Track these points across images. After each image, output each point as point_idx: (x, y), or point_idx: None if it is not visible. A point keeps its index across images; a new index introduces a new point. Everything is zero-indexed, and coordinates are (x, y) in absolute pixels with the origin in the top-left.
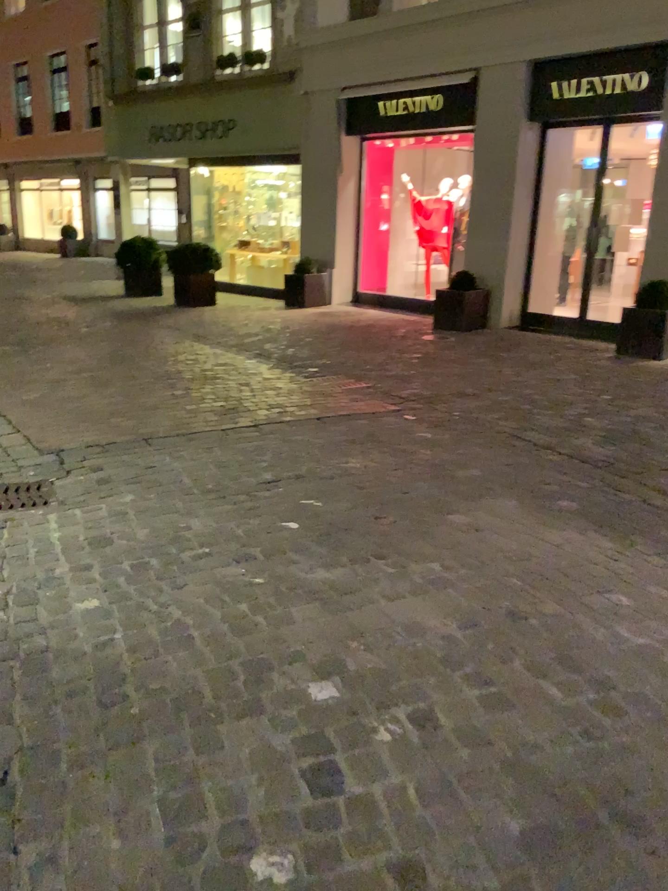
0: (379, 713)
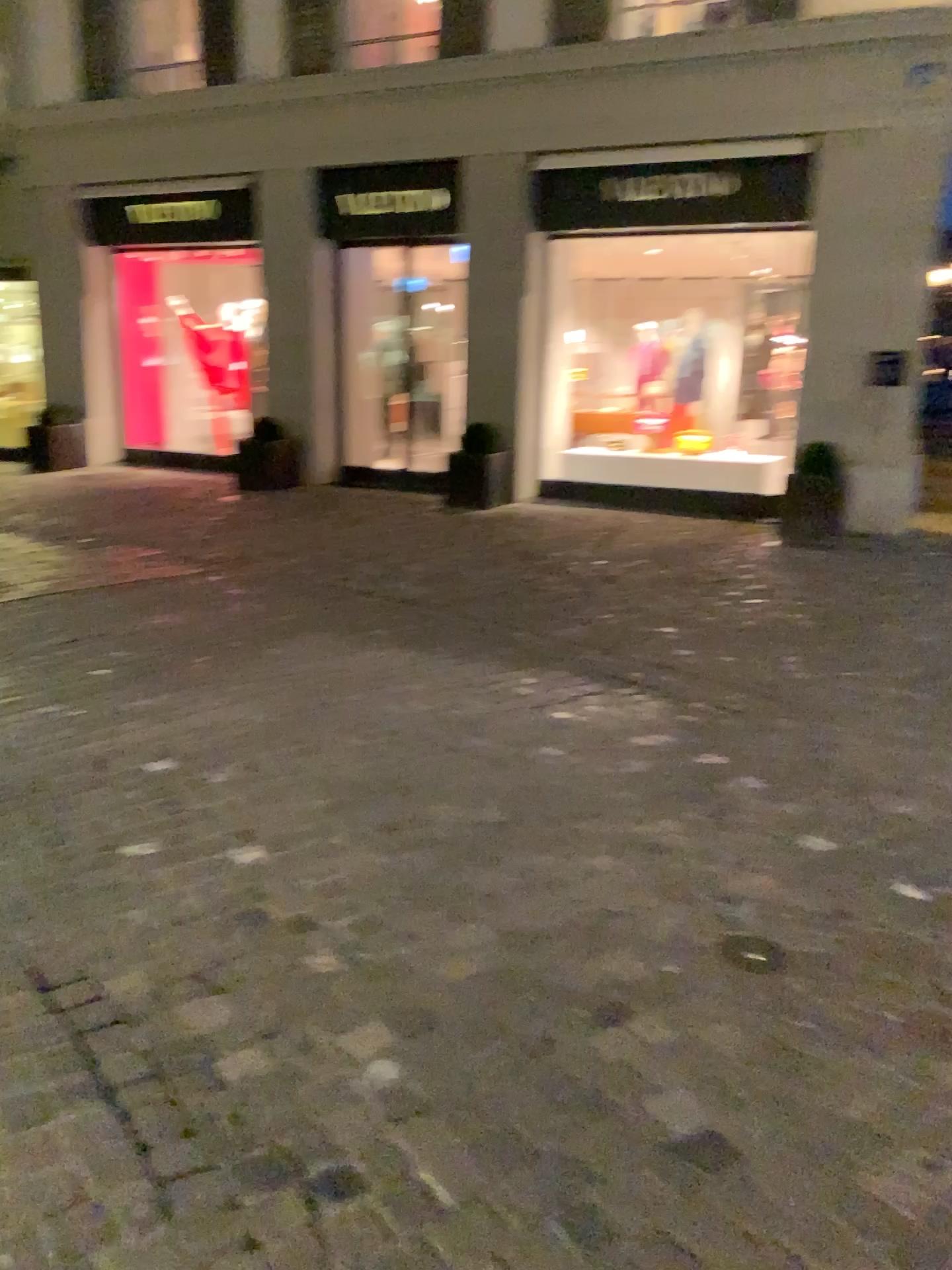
0: (213, 765)
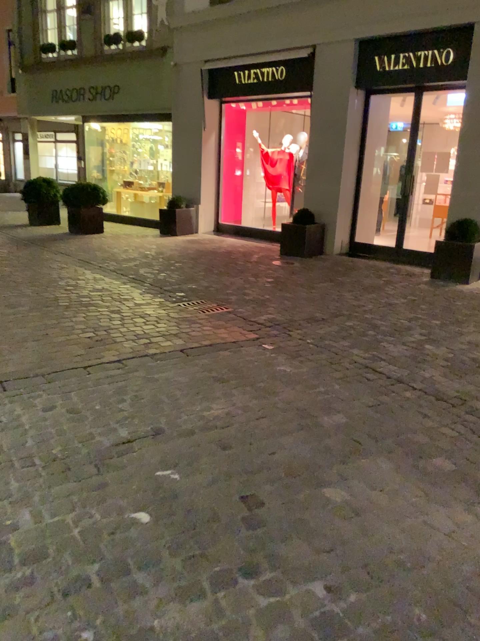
0: None
